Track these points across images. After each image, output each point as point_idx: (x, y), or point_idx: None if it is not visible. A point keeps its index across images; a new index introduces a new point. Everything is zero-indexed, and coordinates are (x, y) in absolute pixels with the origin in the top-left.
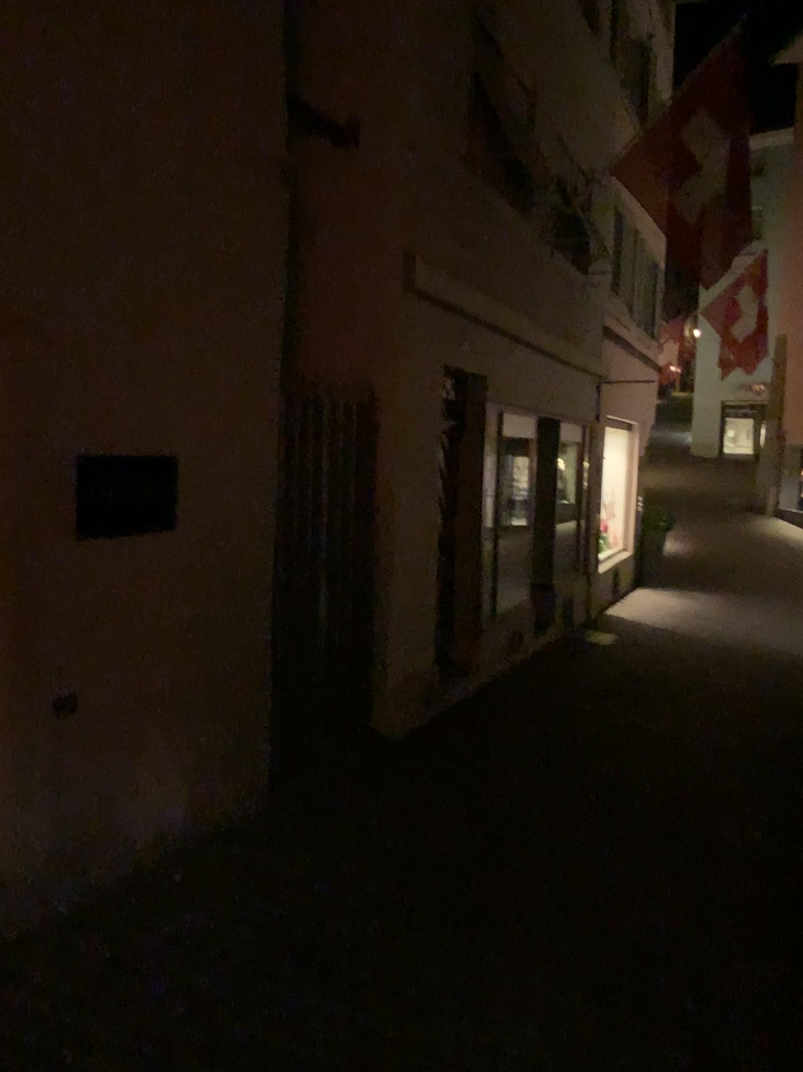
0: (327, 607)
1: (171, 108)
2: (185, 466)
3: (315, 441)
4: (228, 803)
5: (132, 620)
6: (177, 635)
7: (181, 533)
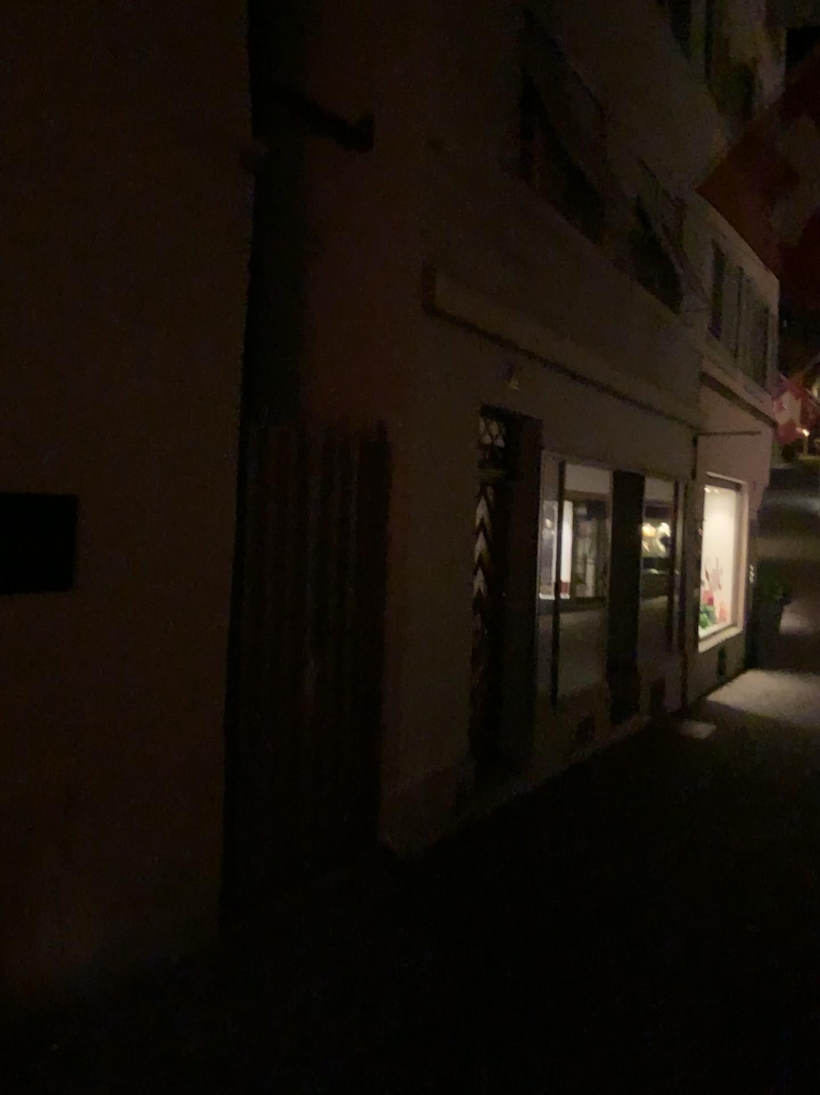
0: (315, 689)
1: (71, 57)
2: (91, 508)
3: (298, 484)
4: (155, 940)
5: (2, 705)
6: (75, 724)
7: (84, 592)
